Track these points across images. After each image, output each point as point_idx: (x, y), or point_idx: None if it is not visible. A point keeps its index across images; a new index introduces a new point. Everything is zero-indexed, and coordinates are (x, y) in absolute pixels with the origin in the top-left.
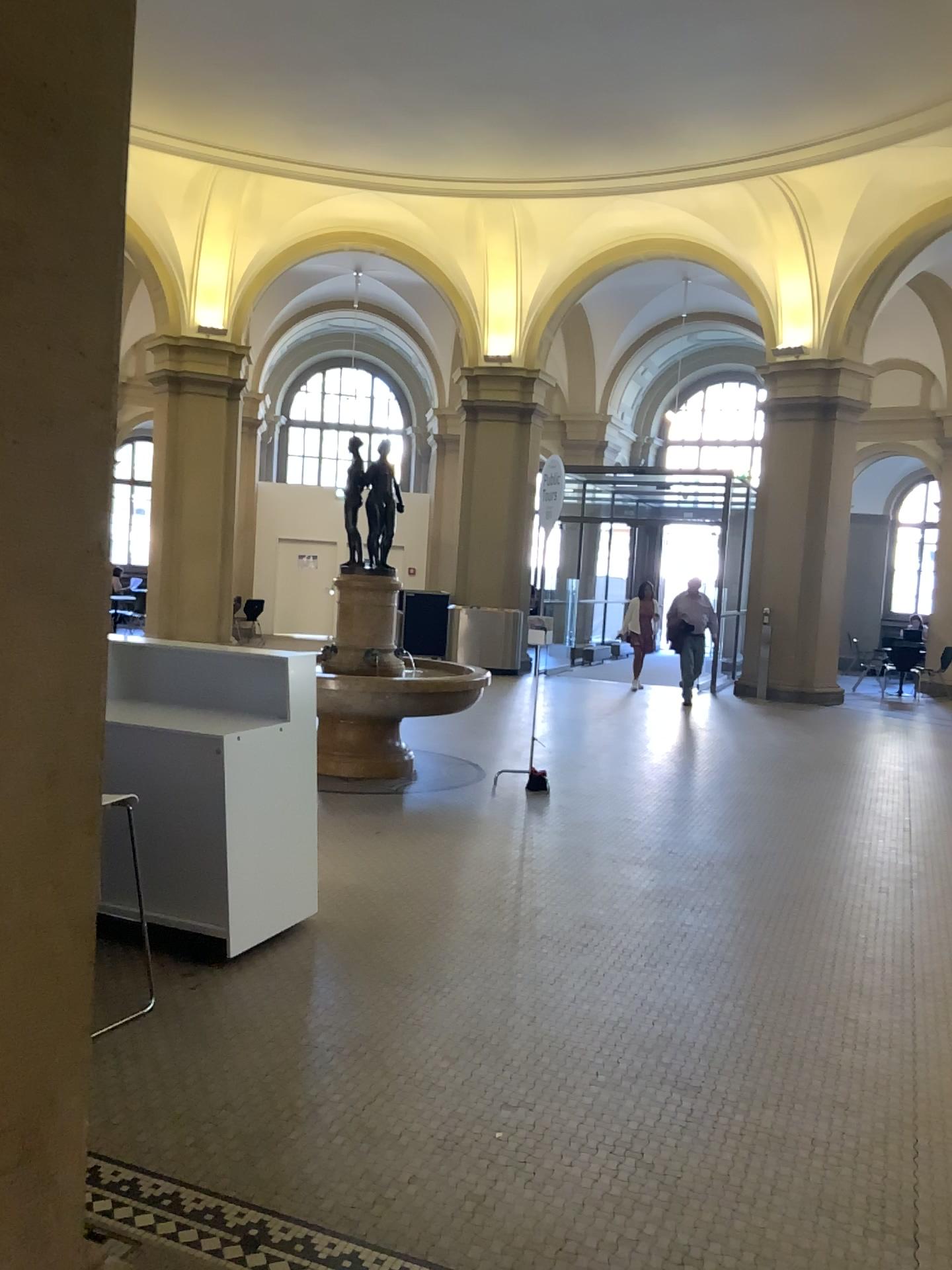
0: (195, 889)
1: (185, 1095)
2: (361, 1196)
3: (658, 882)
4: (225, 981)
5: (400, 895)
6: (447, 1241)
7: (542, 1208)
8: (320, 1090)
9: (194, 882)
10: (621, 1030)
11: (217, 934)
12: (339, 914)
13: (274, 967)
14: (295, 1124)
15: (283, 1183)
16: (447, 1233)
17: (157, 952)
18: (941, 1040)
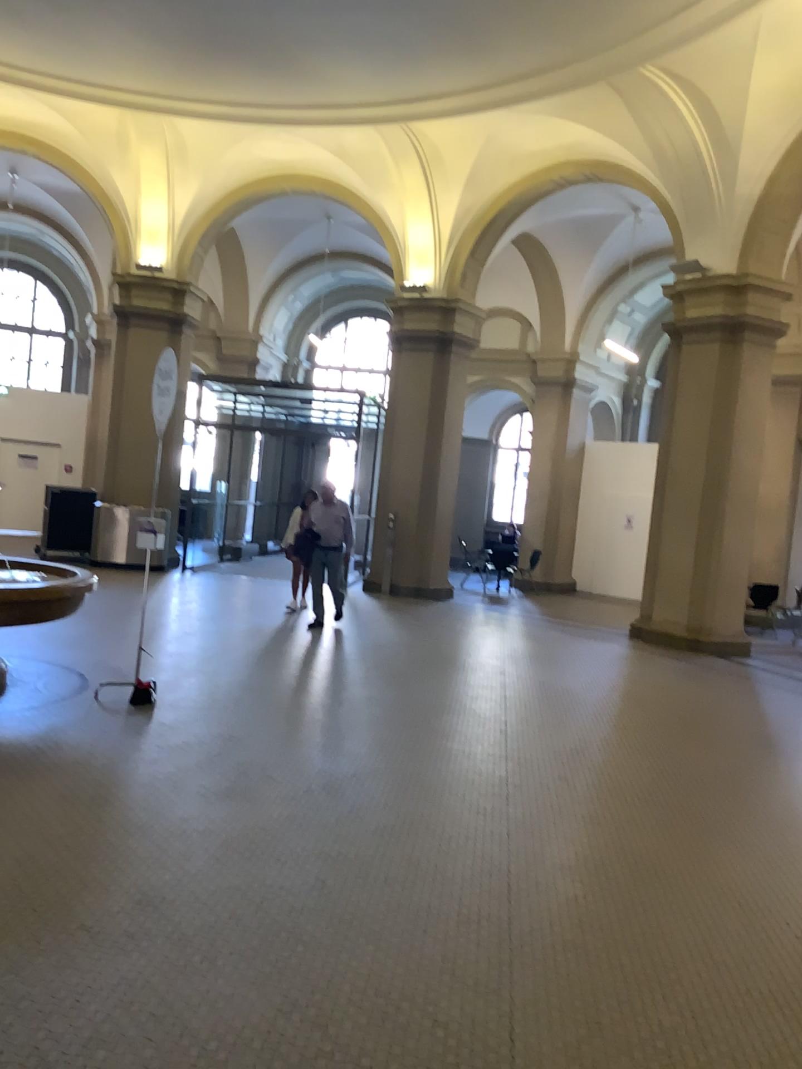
0: None
1: None
2: None
3: (241, 827)
4: None
5: None
6: None
7: None
8: None
9: None
10: None
11: None
12: None
13: None
14: None
15: None
16: None
17: None
18: (539, 1052)
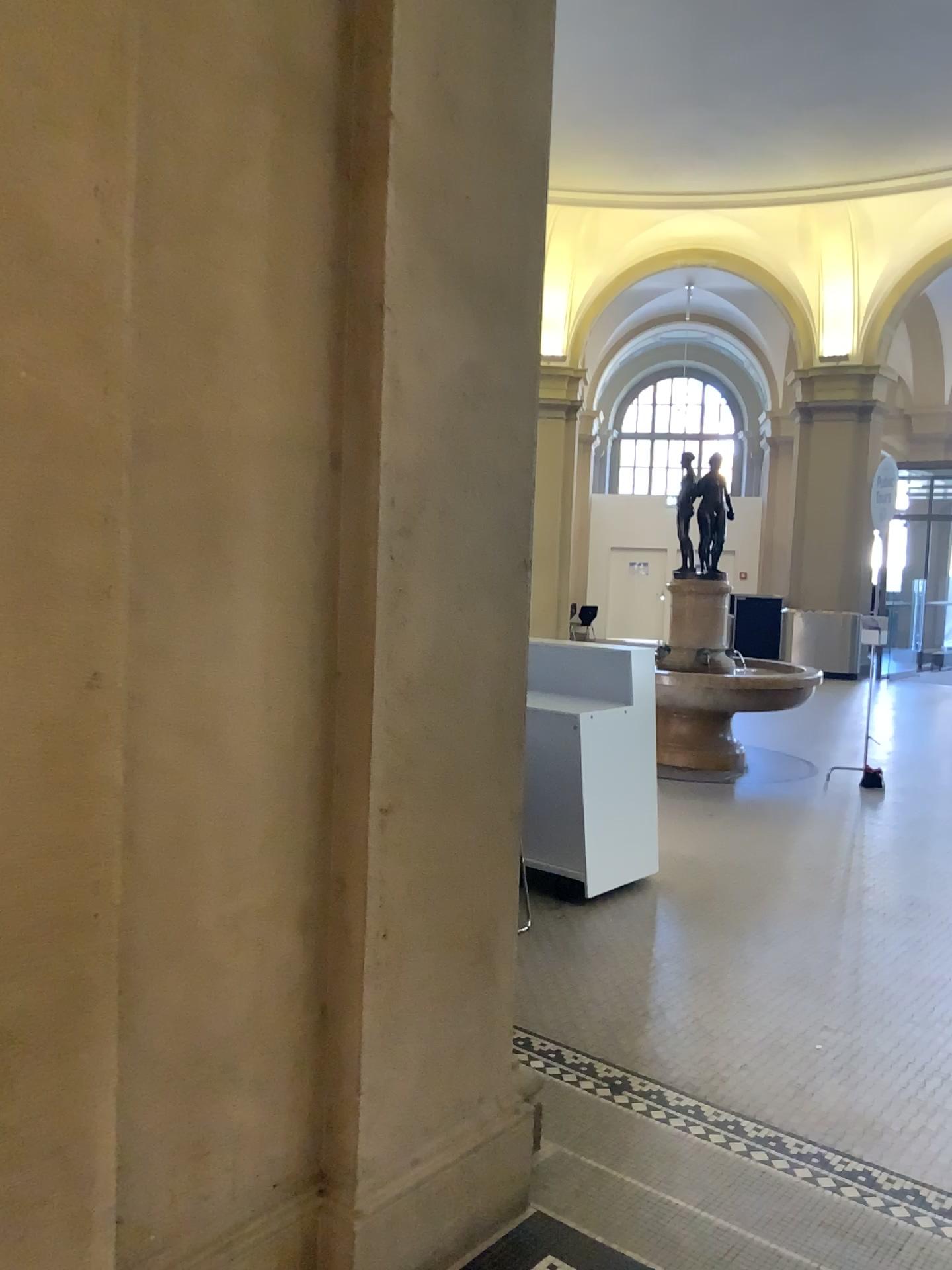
0: (559, 844)
1: (560, 994)
2: (705, 1078)
3: None
4: (585, 920)
5: (735, 867)
6: (776, 1117)
7: (860, 1107)
8: (668, 1004)
9: (558, 837)
10: (944, 990)
11: (577, 882)
12: (680, 877)
13: (625, 913)
14: (649, 1024)
15: (641, 1062)
16: (777, 1113)
17: (528, 894)
18: None
